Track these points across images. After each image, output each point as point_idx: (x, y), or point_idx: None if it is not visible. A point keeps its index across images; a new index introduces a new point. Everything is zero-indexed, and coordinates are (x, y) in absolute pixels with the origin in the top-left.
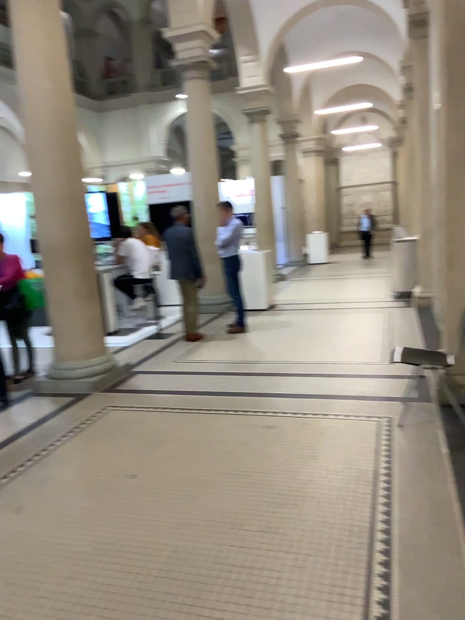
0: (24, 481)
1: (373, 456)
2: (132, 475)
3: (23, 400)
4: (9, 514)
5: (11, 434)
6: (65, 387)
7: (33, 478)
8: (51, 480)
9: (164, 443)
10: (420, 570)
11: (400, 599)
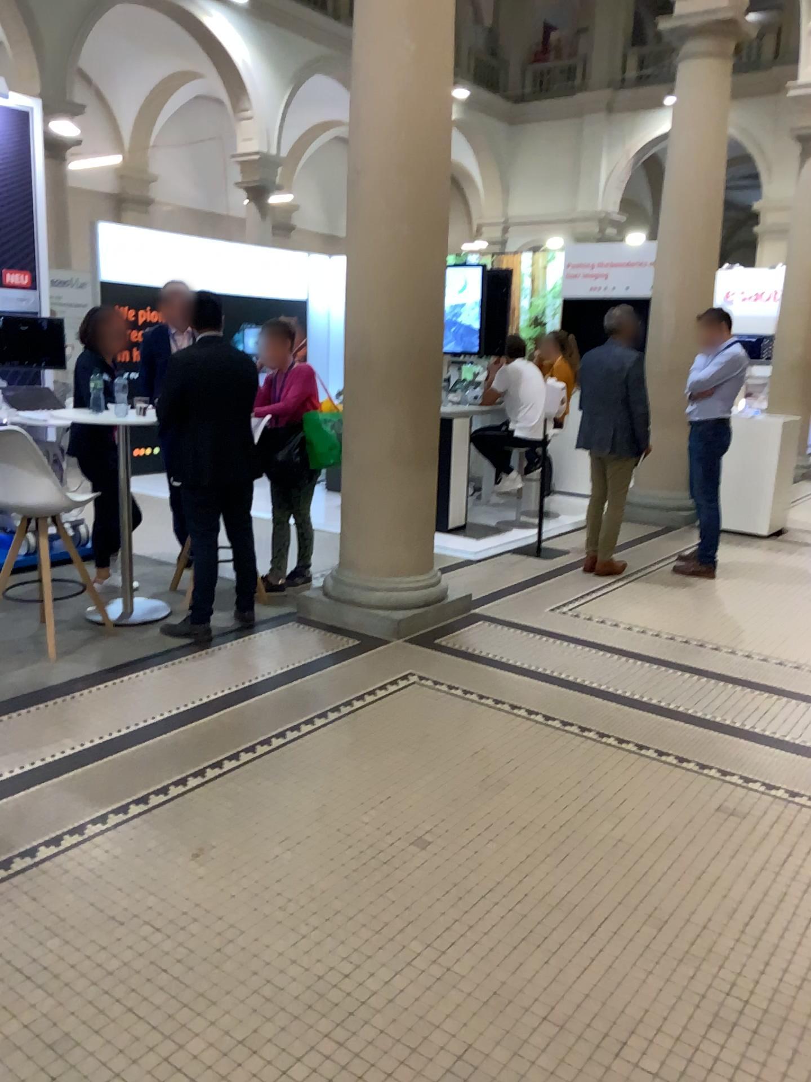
0: (227, 795)
1: None
2: (419, 845)
3: (274, 627)
4: (180, 859)
5: (234, 691)
6: (347, 621)
7: (243, 793)
8: (271, 809)
9: (500, 786)
10: None
11: None
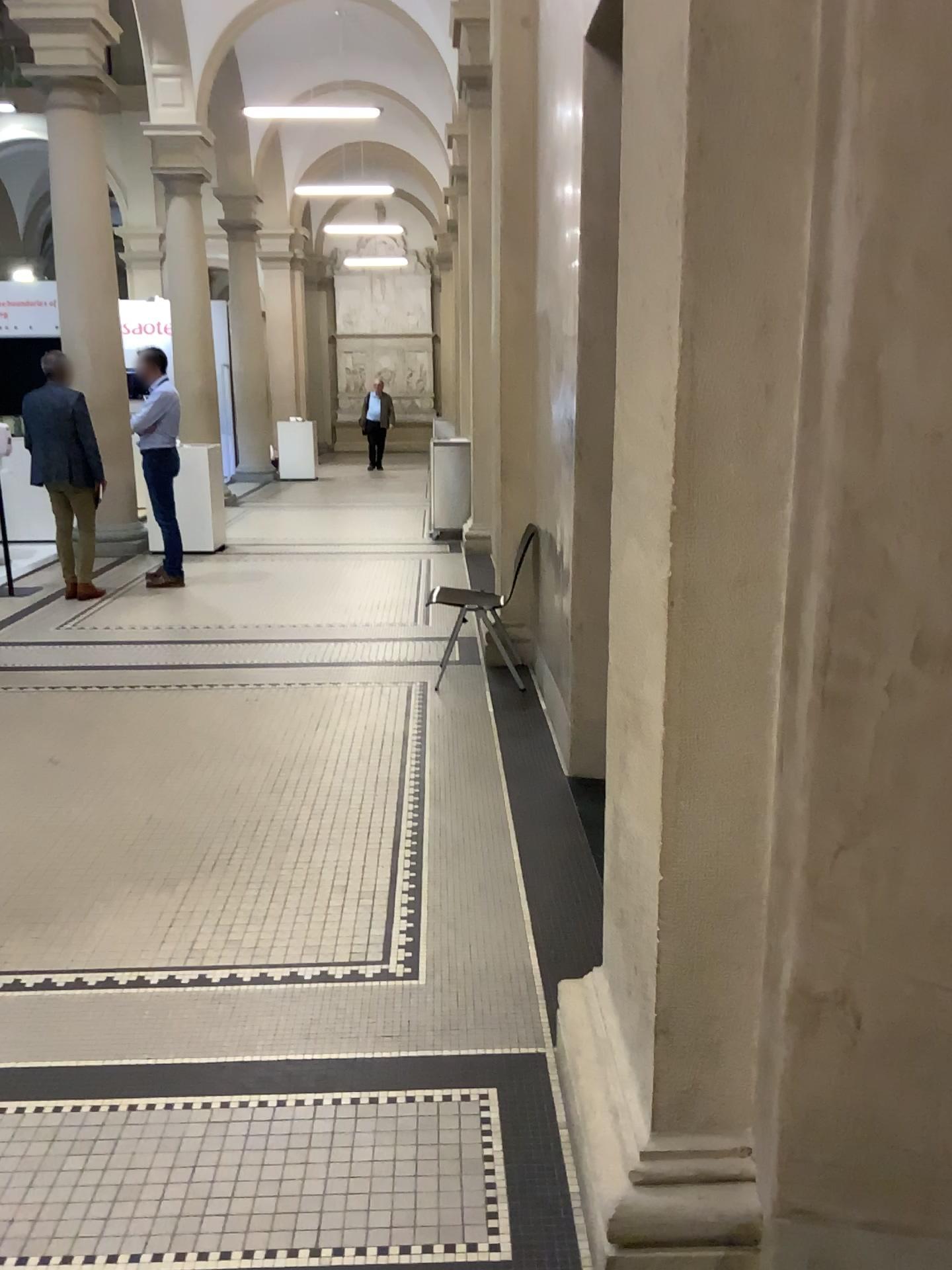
0: None
1: (405, 718)
2: (58, 759)
3: None
4: None
5: None
6: None
7: None
8: None
9: (94, 725)
10: (459, 802)
11: (438, 823)
